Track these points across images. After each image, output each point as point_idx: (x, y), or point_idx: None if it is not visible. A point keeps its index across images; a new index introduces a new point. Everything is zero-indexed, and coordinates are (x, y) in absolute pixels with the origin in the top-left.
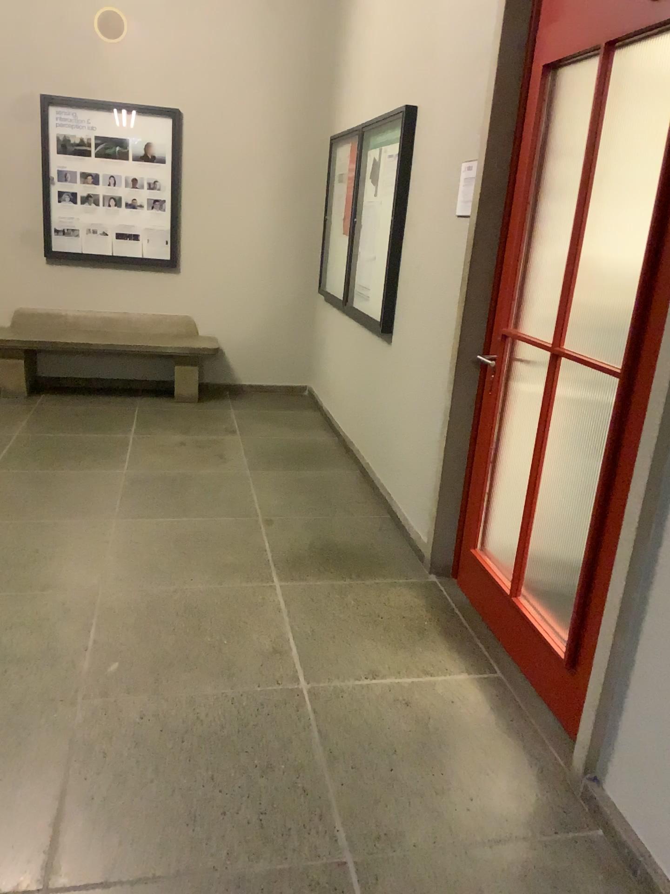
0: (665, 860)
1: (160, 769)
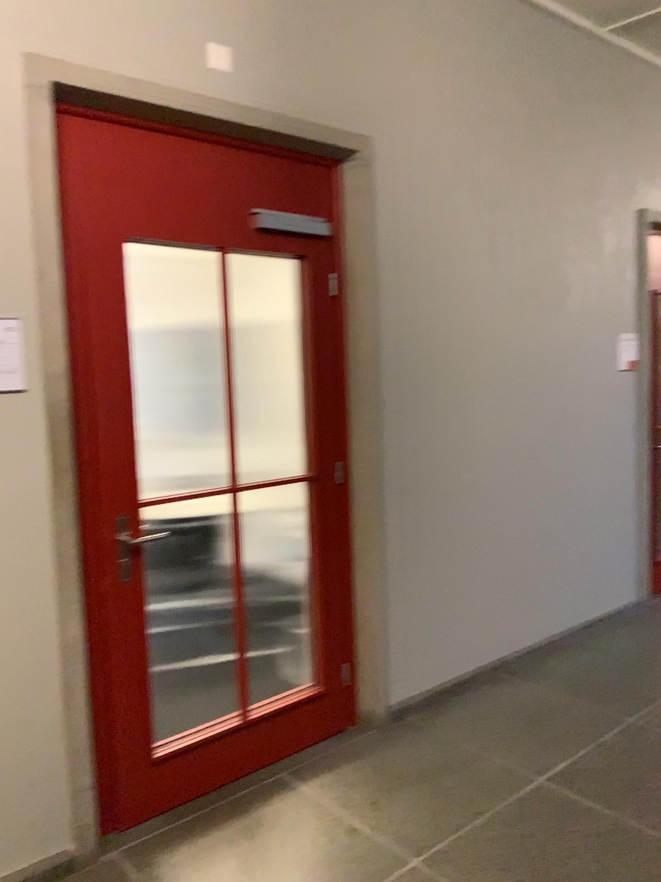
0: (429, 683)
1: (604, 881)
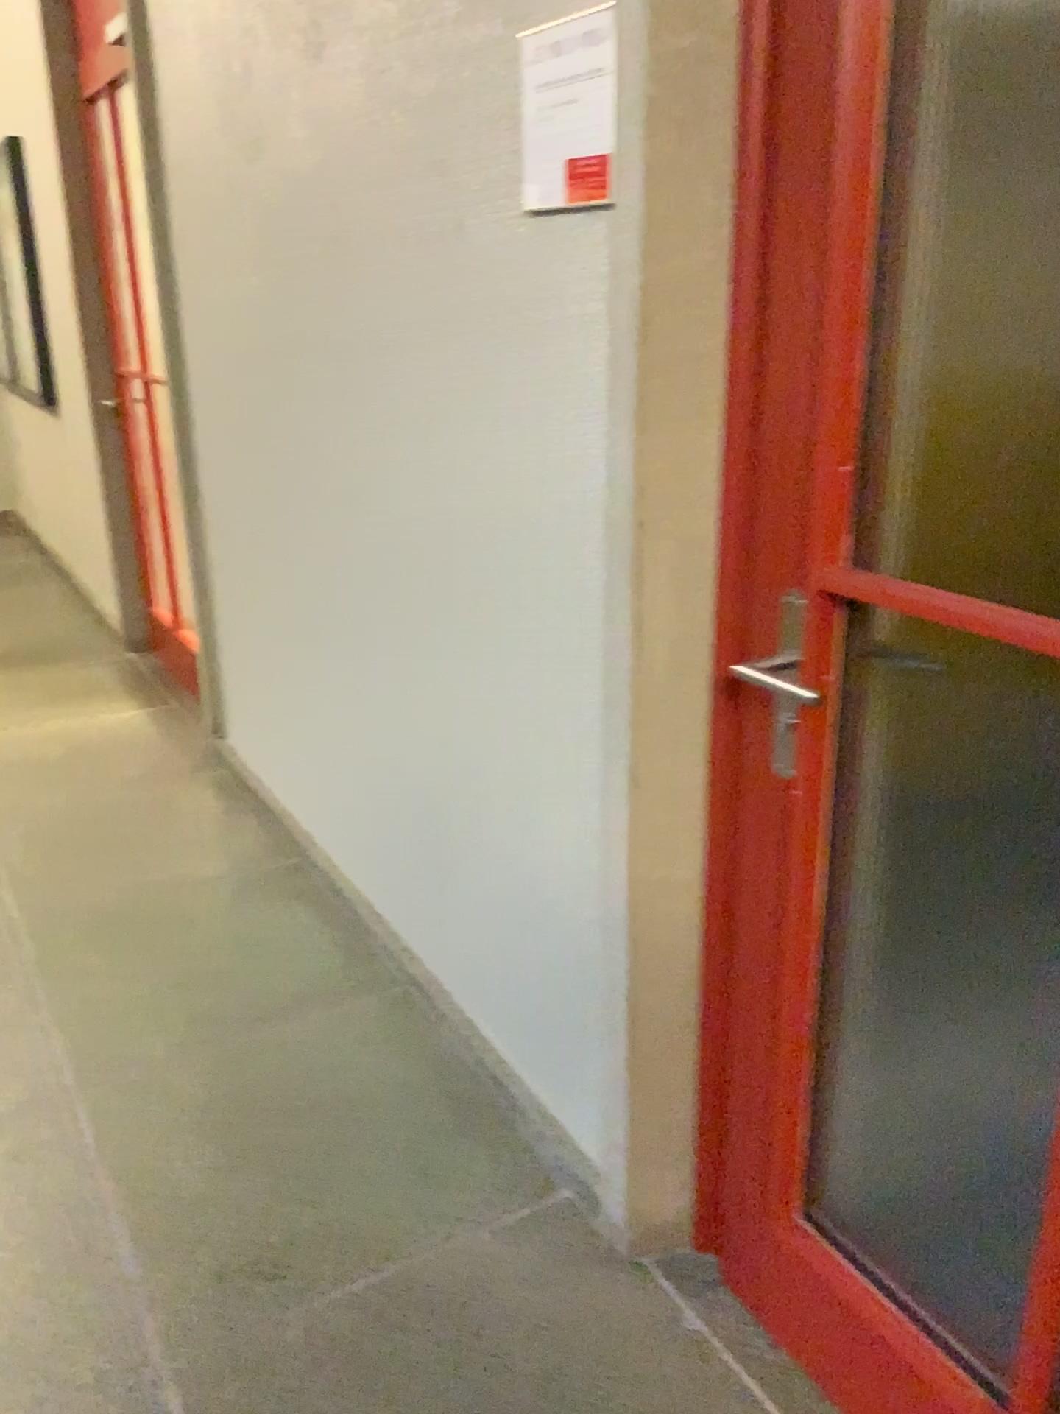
0: (250, 759)
1: None
